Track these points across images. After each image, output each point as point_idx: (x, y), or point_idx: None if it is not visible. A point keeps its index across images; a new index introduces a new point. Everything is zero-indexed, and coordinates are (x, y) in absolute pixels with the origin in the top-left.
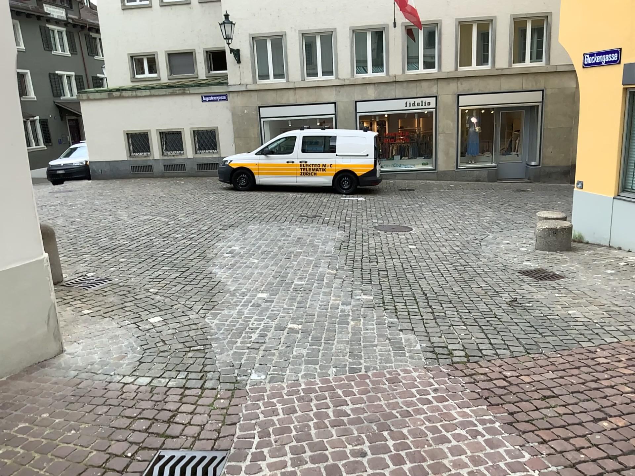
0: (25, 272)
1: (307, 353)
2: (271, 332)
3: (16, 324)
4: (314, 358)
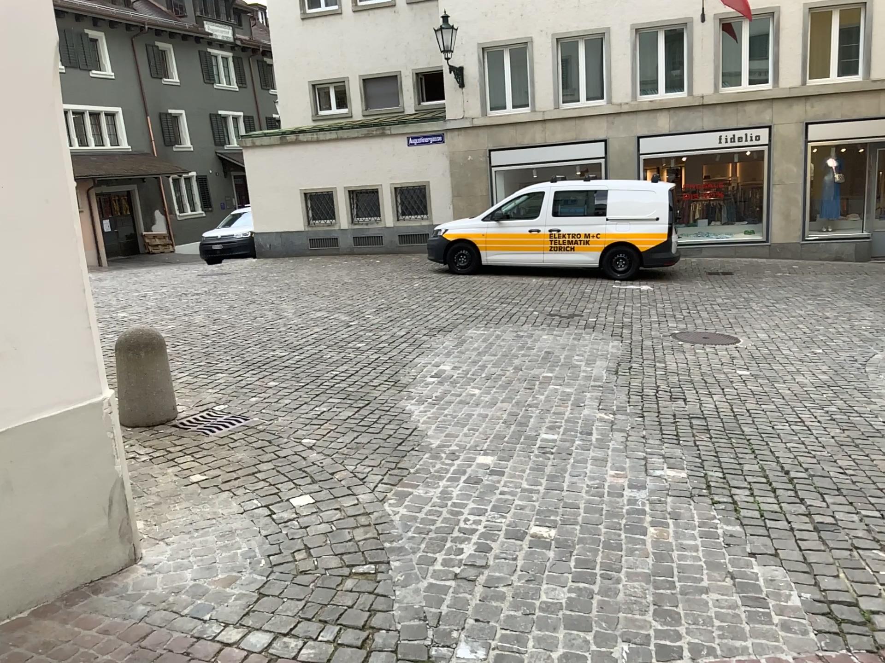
0: (66, 426)
1: (569, 600)
2: (500, 543)
3: (47, 518)
4: (583, 614)
